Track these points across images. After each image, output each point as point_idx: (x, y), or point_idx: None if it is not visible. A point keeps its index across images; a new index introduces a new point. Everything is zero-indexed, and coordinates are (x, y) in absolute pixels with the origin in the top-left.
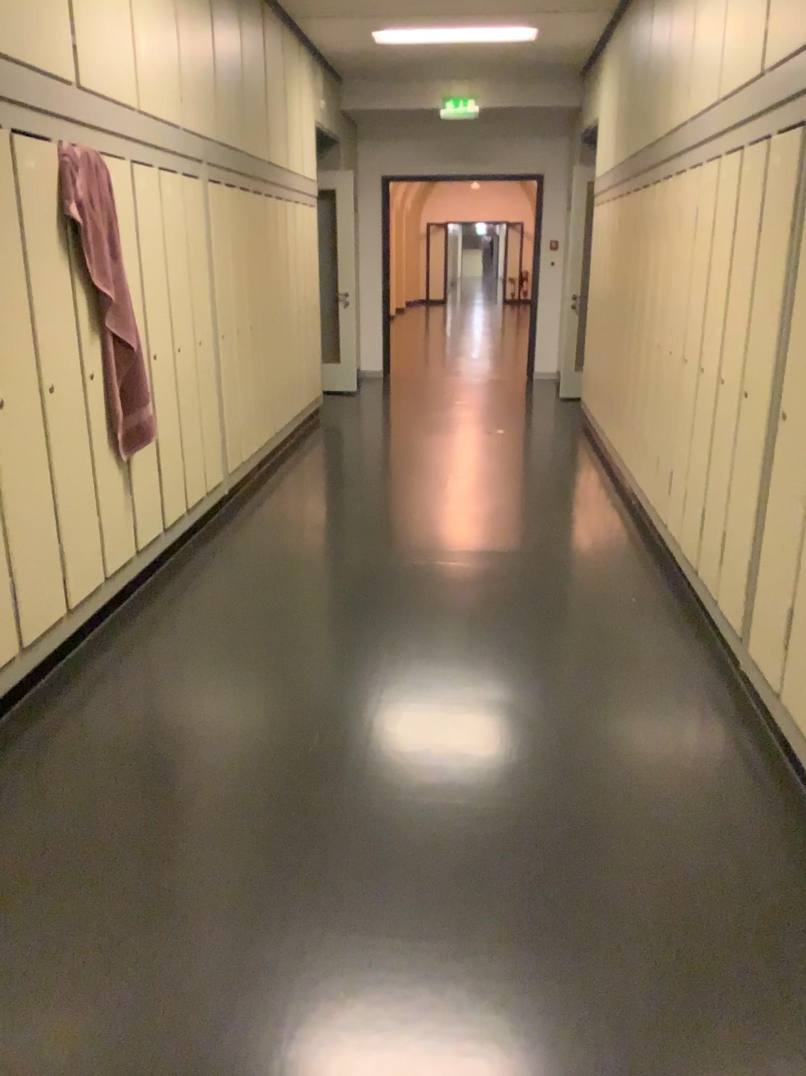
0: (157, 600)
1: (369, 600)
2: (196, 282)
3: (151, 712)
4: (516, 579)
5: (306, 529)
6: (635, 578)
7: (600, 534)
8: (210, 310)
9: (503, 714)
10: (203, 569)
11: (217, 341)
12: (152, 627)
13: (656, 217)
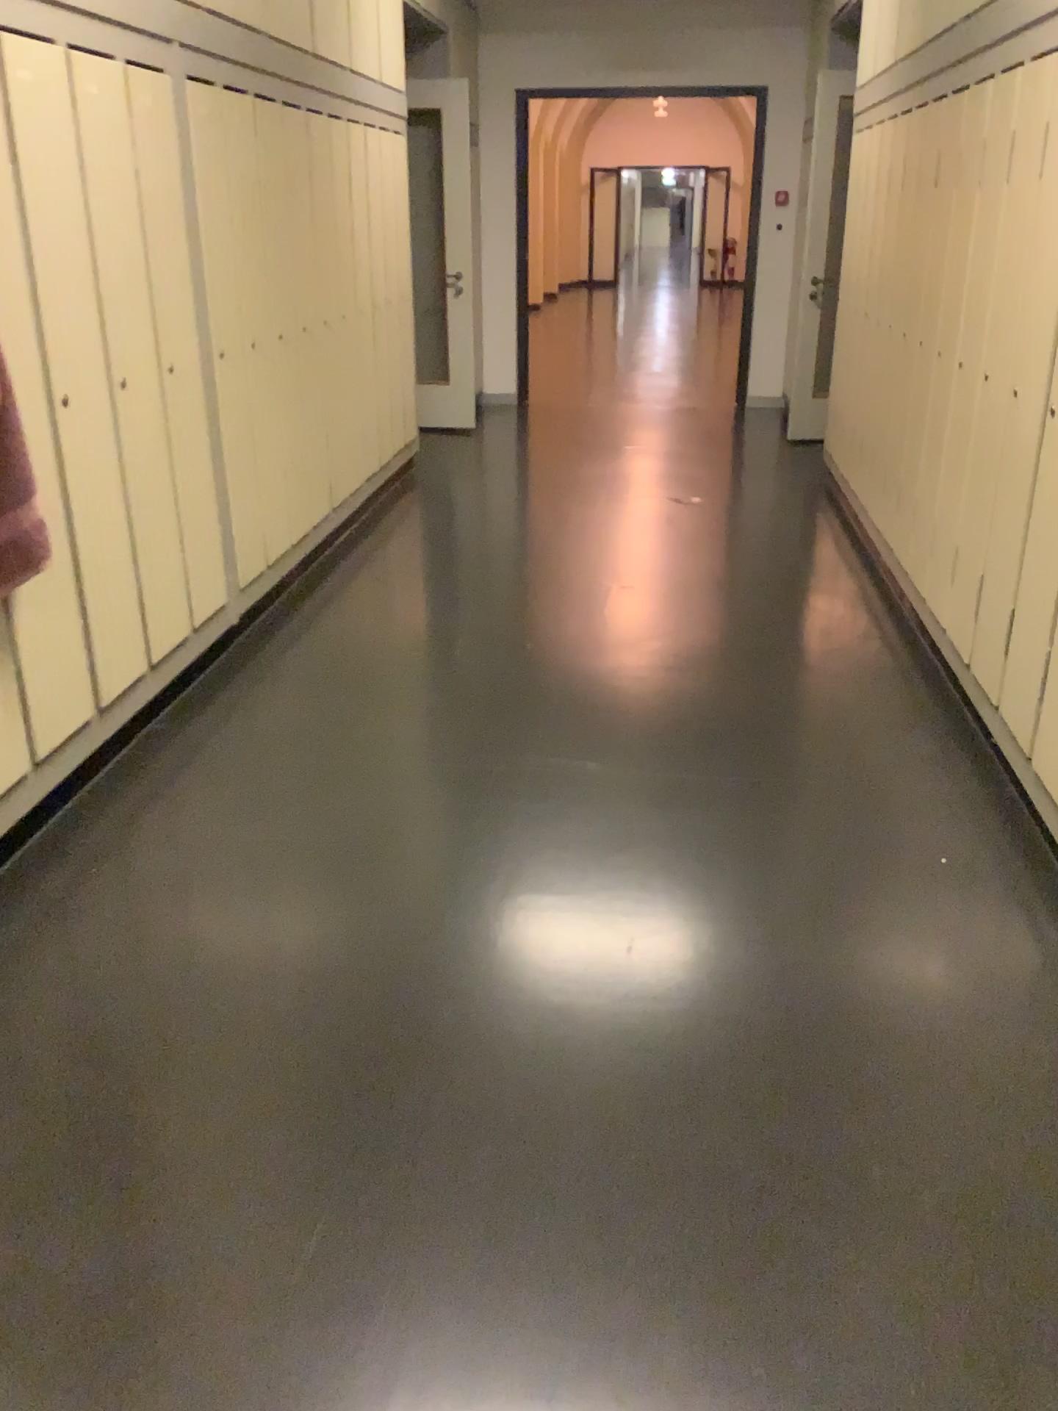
0: (83, 844)
1: (458, 847)
2: (165, 264)
3: (6, 1137)
4: (721, 806)
5: (366, 688)
6: (934, 800)
7: (866, 703)
8: (198, 312)
9: (697, 1153)
10: (176, 776)
11: (212, 368)
12: (58, 911)
13: (984, 141)
